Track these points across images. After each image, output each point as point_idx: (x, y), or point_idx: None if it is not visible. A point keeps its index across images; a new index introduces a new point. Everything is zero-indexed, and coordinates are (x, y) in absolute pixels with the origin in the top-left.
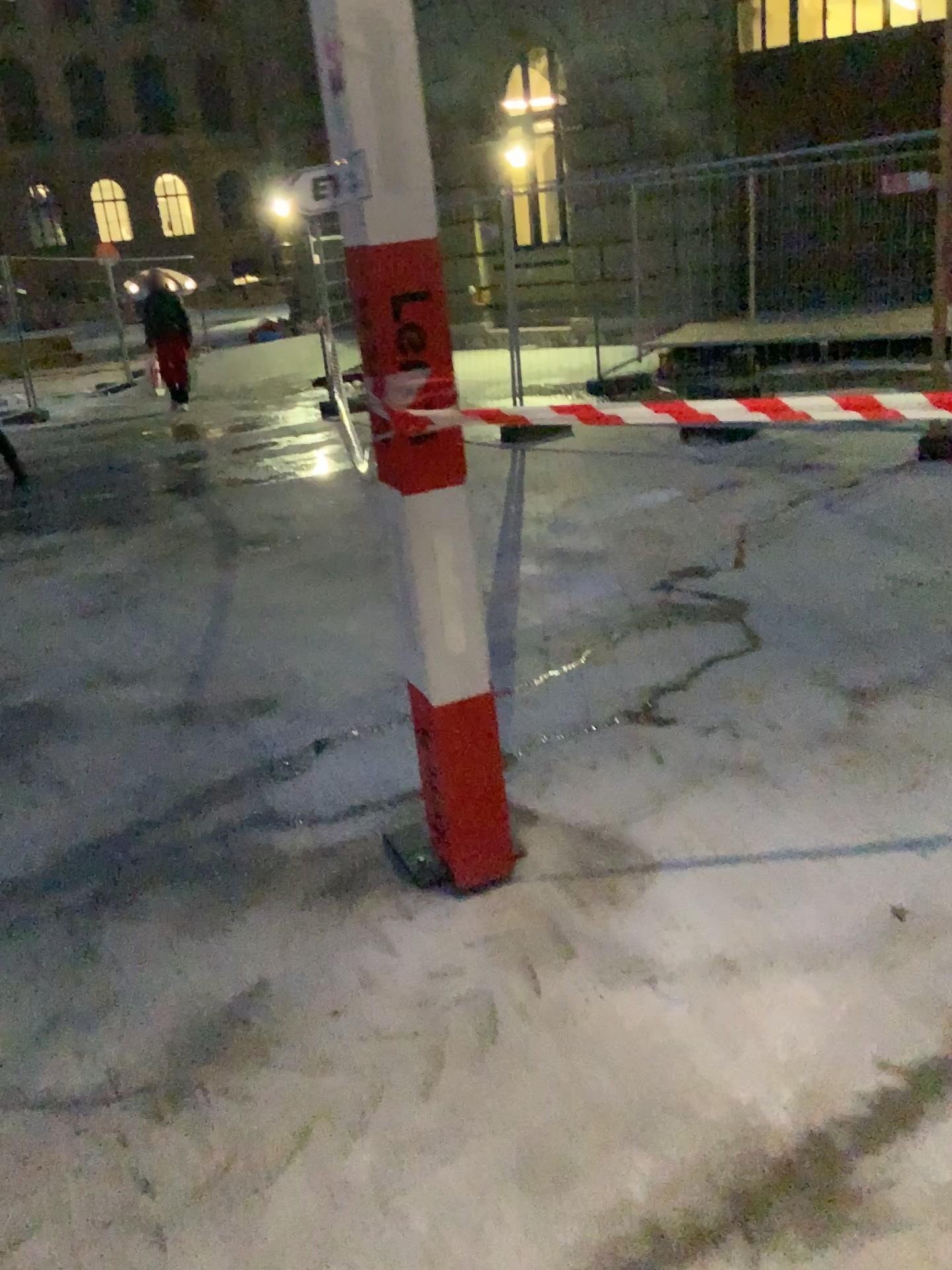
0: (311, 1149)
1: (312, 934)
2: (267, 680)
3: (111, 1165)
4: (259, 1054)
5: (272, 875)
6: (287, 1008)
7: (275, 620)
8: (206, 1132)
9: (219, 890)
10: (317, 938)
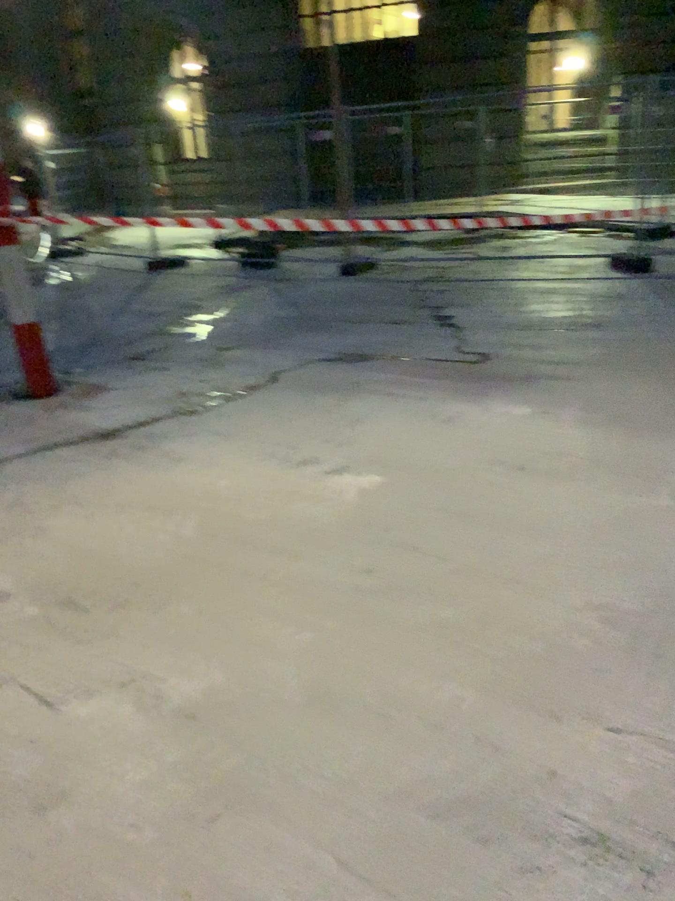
0: None
1: None
2: None
3: None
4: None
5: None
6: None
7: None
8: None
9: None
10: None
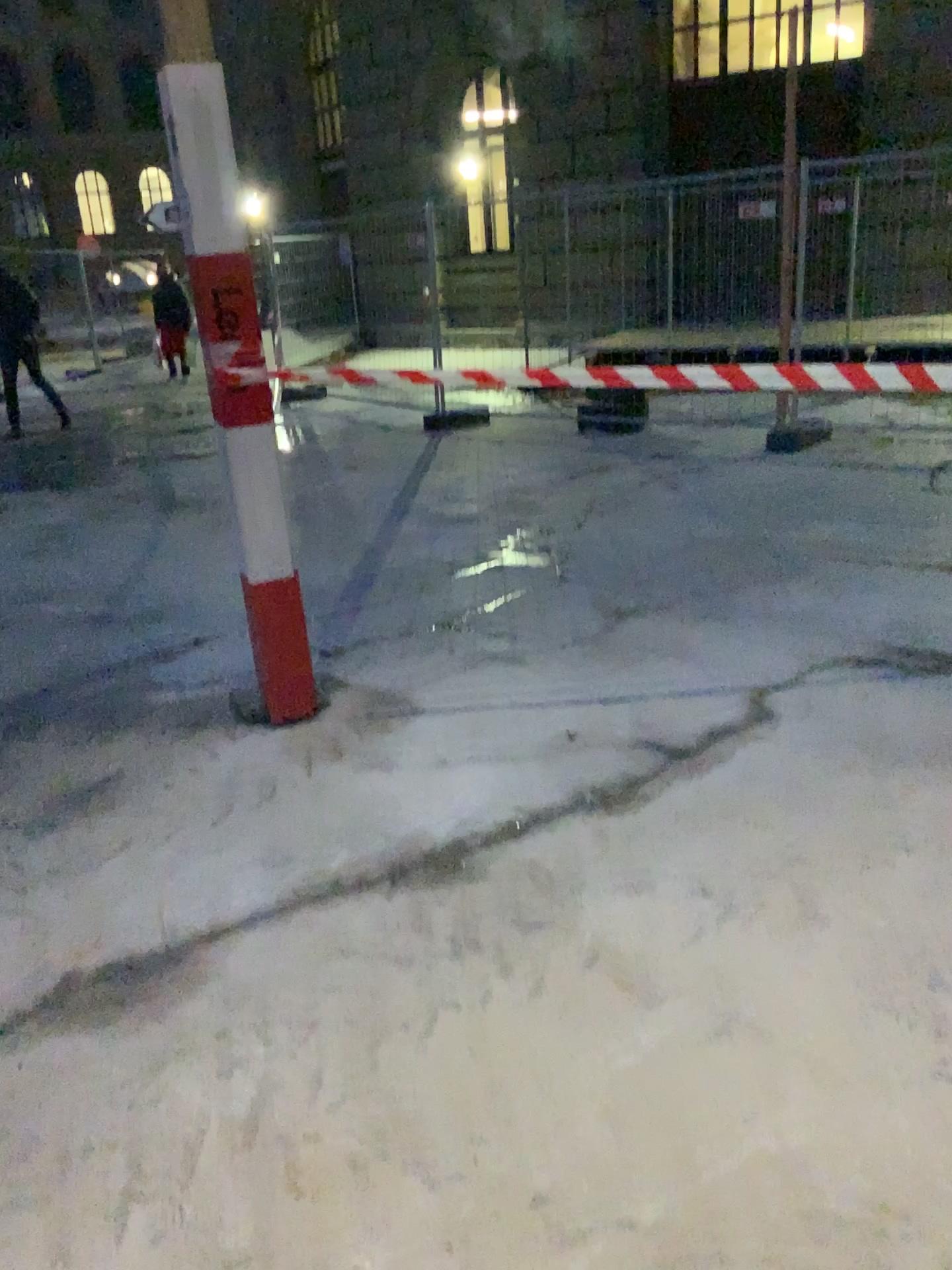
0: (138, 849)
1: (166, 747)
2: (170, 599)
3: (5, 857)
4: (114, 807)
5: (145, 716)
6: (139, 784)
7: (186, 558)
8: (70, 842)
9: (105, 724)
10: (169, 749)
